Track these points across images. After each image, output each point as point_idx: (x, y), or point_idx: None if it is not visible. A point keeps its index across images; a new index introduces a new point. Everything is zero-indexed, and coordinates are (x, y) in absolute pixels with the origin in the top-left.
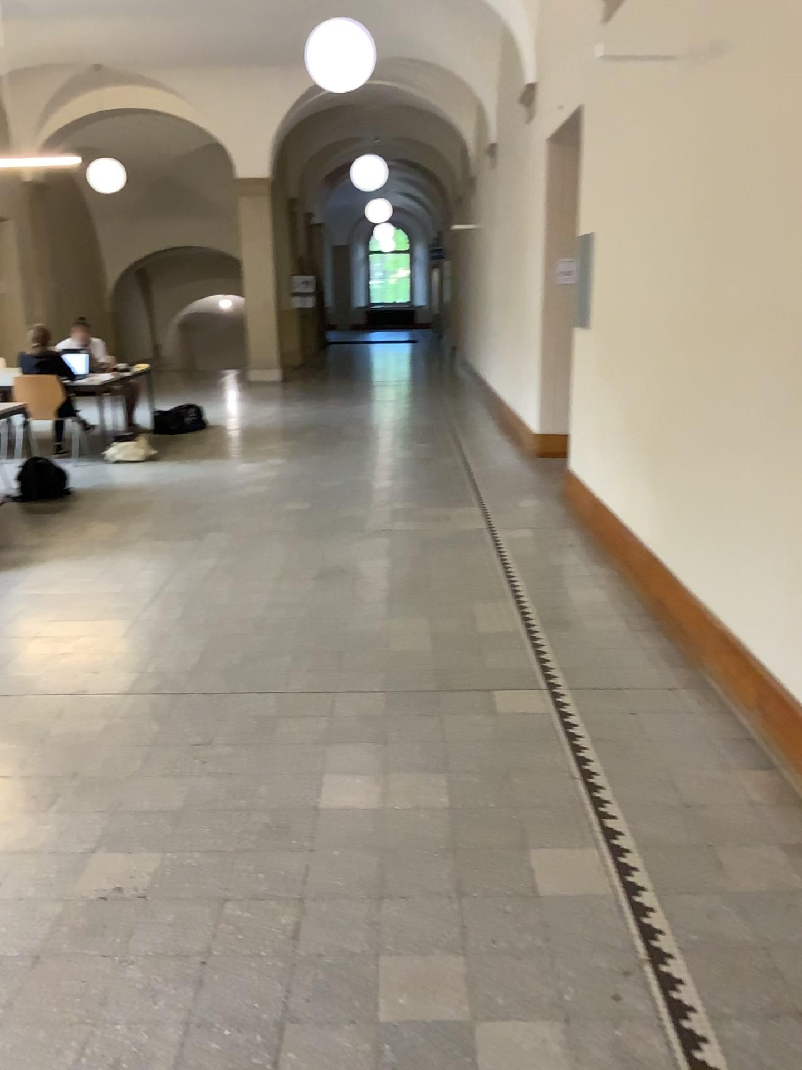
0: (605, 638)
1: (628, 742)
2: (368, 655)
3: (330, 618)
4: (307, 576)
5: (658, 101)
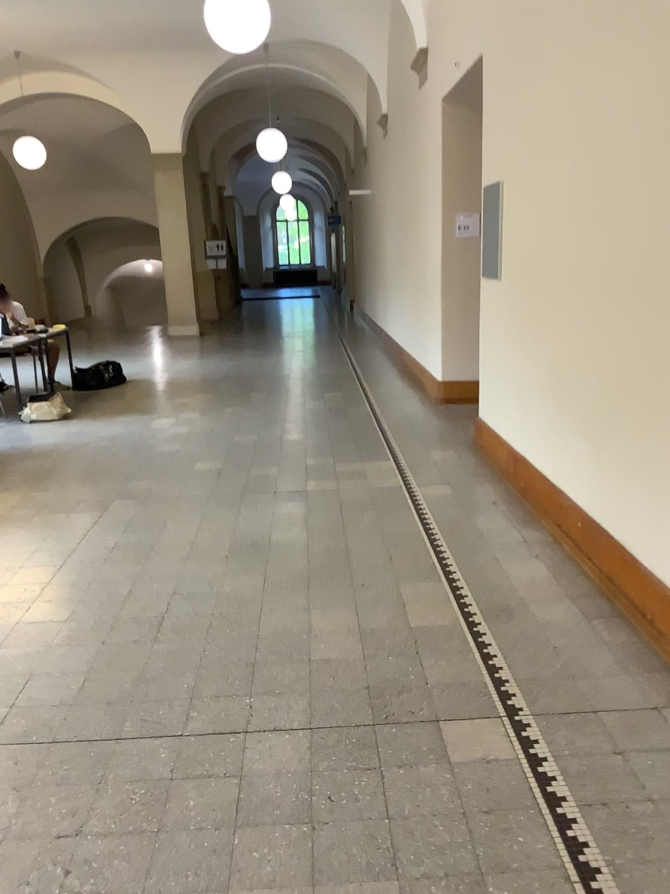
0: (556, 629)
1: (626, 806)
2: (286, 667)
3: (241, 614)
4: (217, 555)
5: (589, 21)
